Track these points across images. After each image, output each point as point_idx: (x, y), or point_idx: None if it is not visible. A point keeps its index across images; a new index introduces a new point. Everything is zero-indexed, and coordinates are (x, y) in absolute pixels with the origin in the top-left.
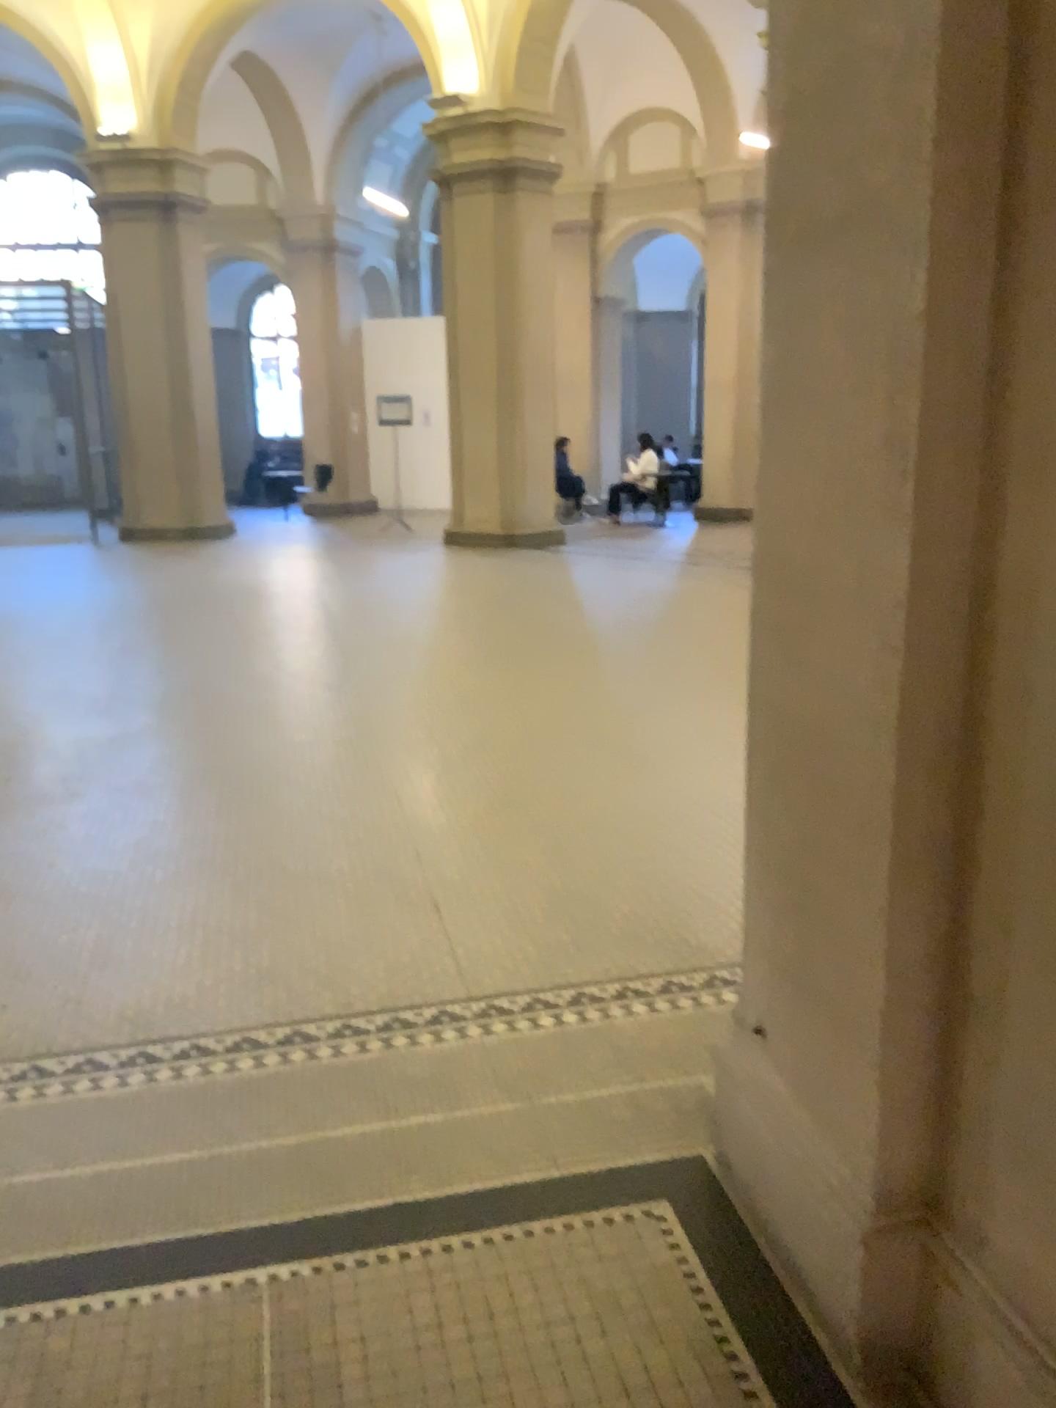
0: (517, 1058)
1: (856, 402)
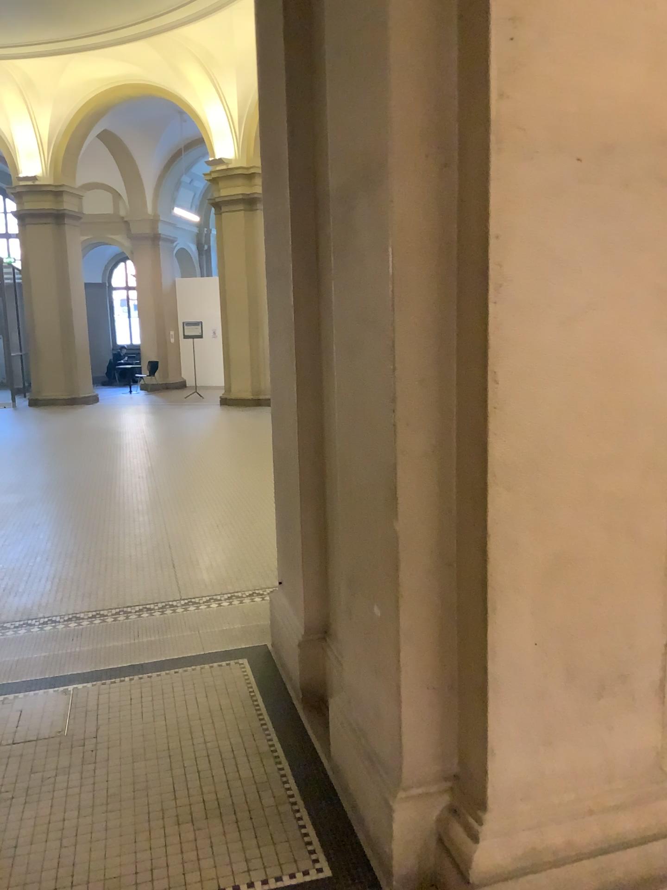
0: (192, 621)
1: (282, 327)
